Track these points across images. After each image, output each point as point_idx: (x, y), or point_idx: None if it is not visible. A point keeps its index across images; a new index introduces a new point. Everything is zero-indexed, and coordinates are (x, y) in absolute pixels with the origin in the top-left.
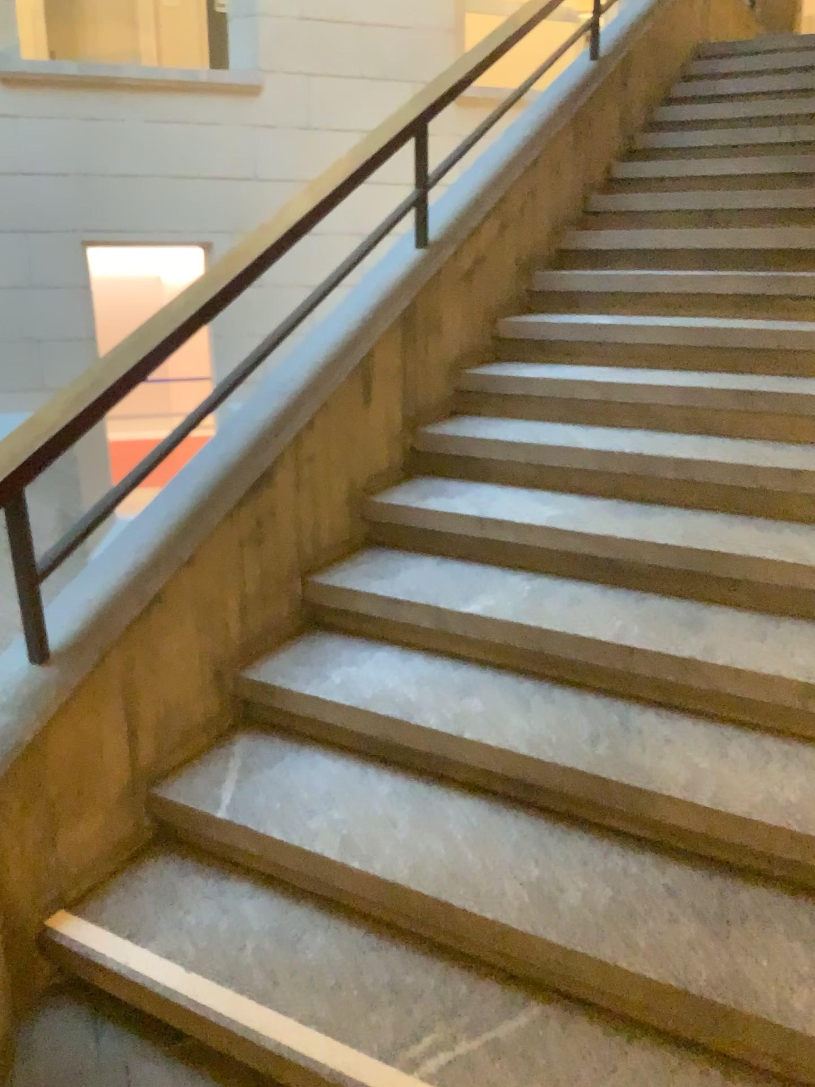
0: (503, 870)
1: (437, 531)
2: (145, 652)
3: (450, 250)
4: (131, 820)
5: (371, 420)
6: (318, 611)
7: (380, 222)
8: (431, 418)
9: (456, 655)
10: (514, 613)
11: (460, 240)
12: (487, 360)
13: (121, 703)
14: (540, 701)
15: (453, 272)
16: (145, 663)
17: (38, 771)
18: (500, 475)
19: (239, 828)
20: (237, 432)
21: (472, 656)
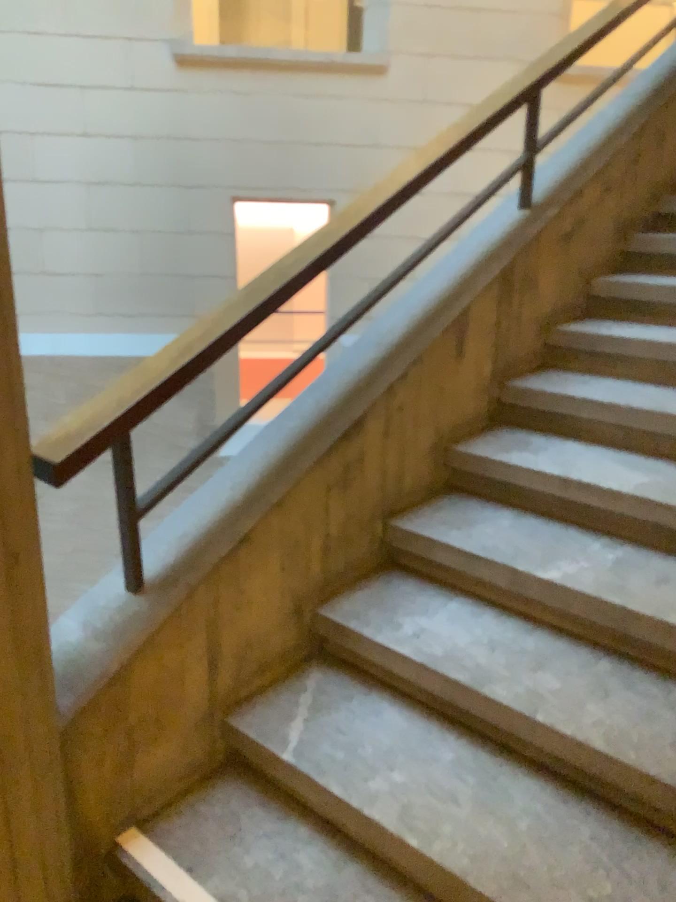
0: (571, 879)
1: (519, 485)
2: (231, 590)
3: (553, 212)
4: (206, 744)
5: (464, 373)
6: (399, 552)
7: (489, 184)
8: (521, 371)
9: (532, 618)
10: (597, 585)
11: (563, 202)
12: (579, 318)
13: (205, 638)
14: (619, 684)
15: (554, 234)
16: (231, 600)
17: (120, 701)
18: (586, 434)
19: (304, 774)
20: (337, 379)
21: (548, 621)
